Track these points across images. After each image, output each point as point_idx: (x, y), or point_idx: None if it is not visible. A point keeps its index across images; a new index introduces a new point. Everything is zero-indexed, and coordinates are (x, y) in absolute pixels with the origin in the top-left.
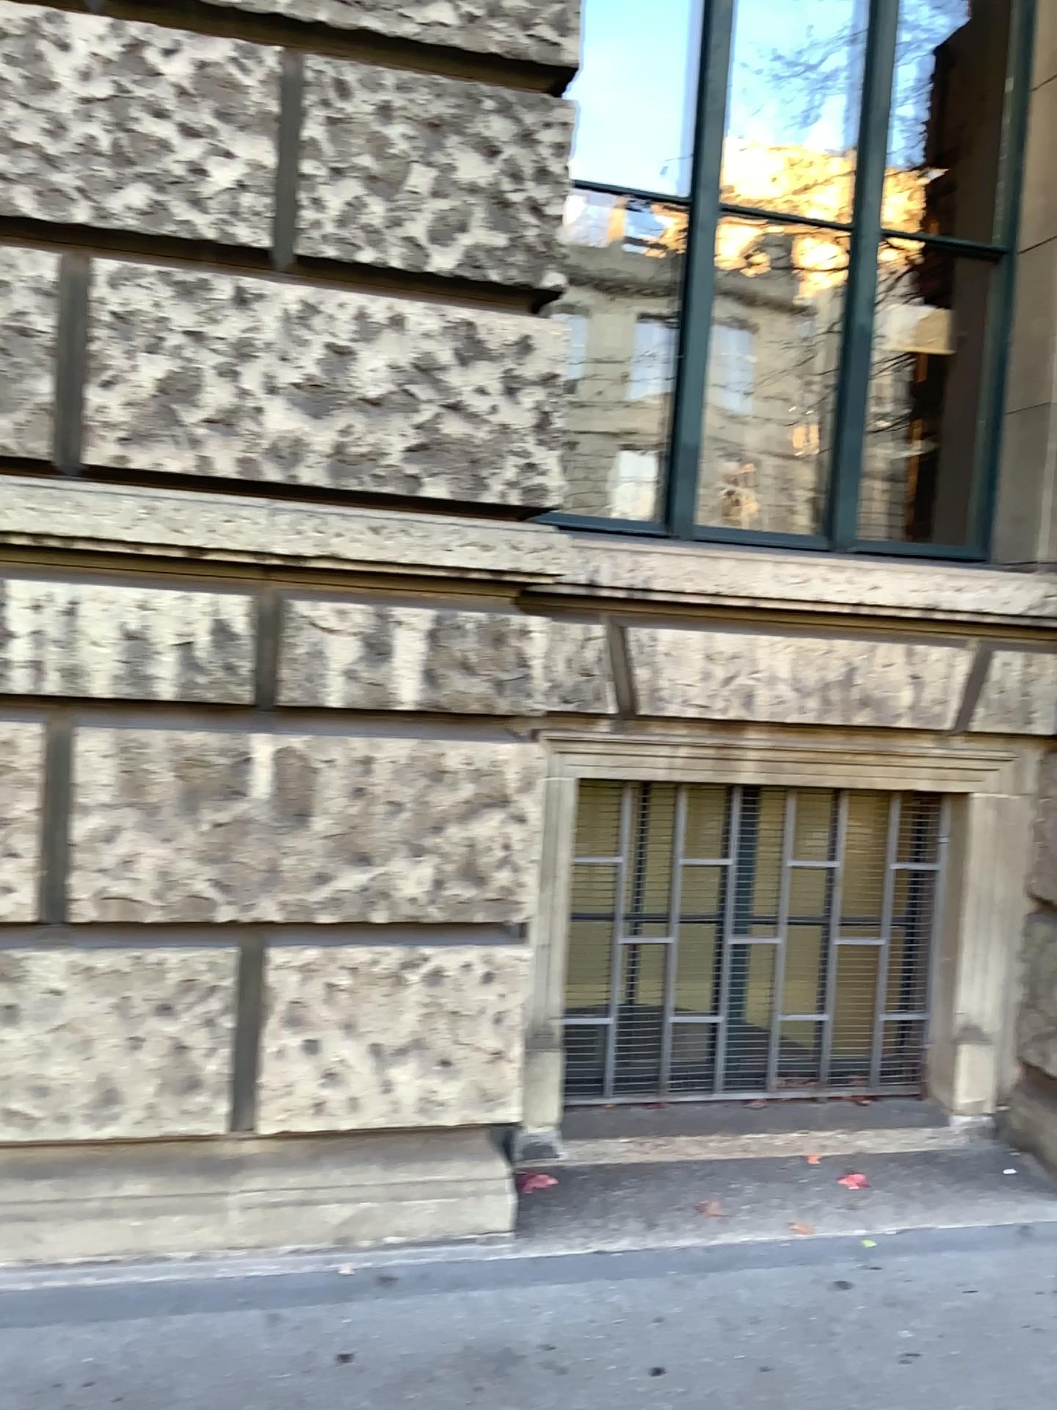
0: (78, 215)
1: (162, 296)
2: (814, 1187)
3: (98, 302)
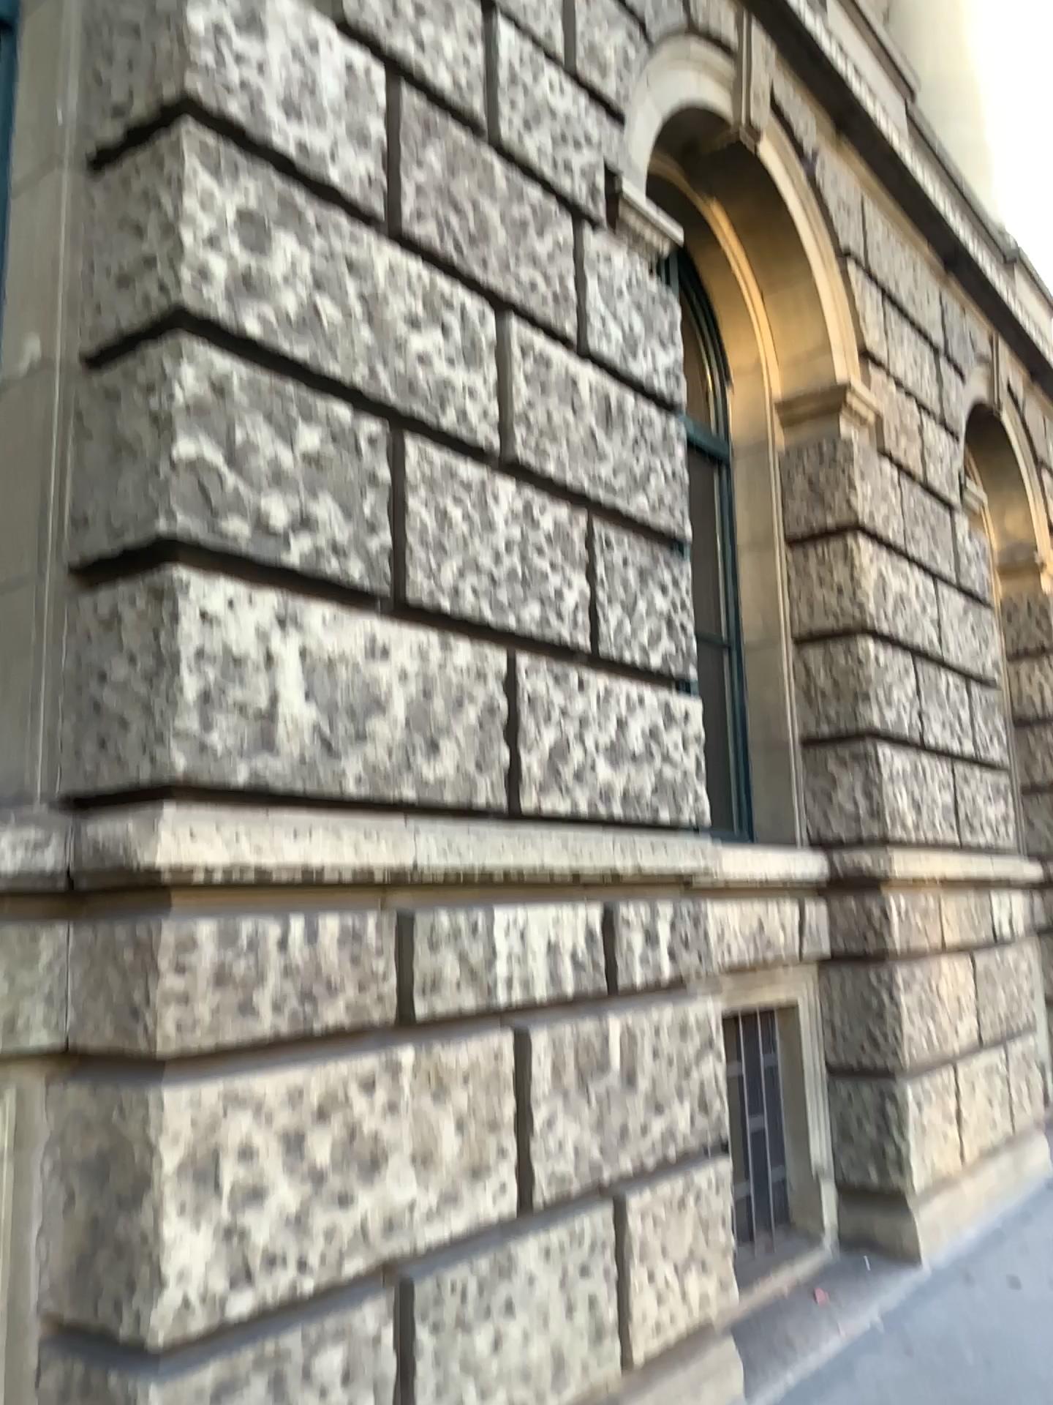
0: (506, 618)
1: (547, 680)
2: (819, 1305)
3: (519, 683)
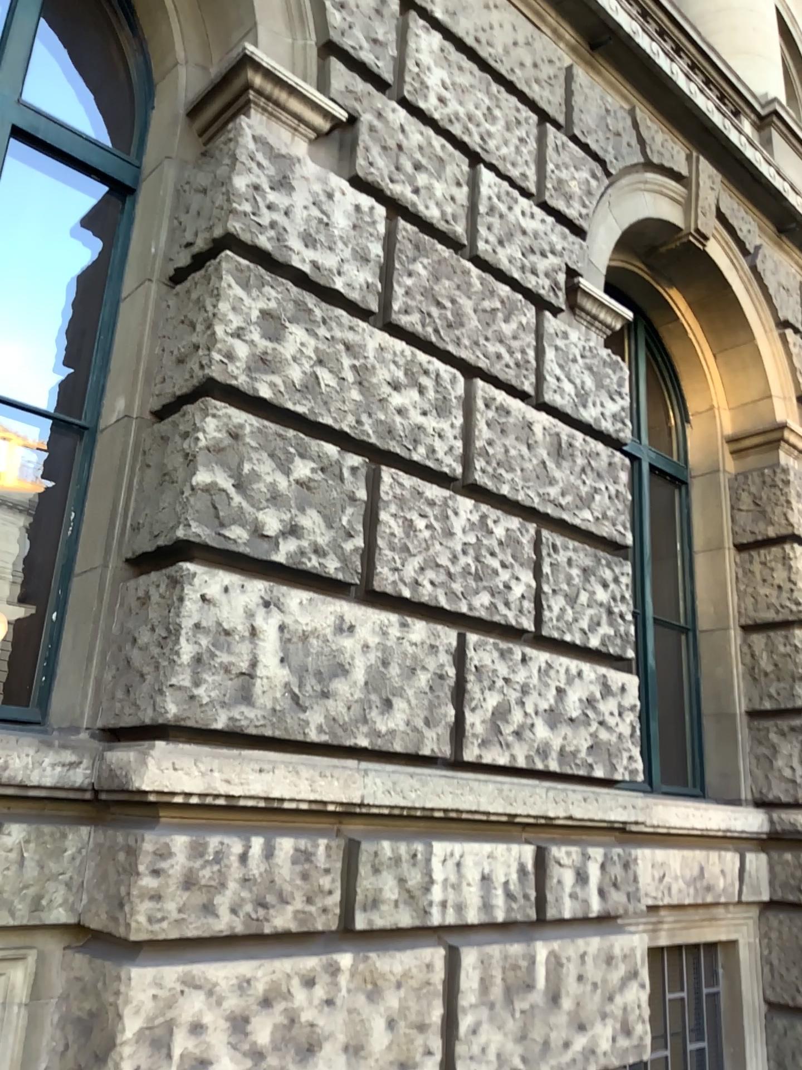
0: (460, 607)
1: (494, 657)
2: None
3: (468, 658)
